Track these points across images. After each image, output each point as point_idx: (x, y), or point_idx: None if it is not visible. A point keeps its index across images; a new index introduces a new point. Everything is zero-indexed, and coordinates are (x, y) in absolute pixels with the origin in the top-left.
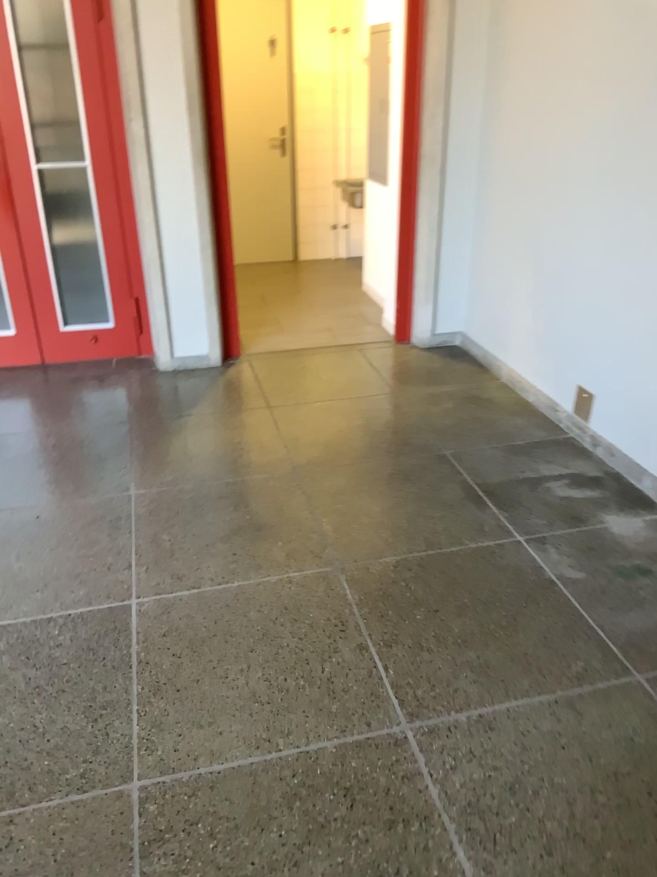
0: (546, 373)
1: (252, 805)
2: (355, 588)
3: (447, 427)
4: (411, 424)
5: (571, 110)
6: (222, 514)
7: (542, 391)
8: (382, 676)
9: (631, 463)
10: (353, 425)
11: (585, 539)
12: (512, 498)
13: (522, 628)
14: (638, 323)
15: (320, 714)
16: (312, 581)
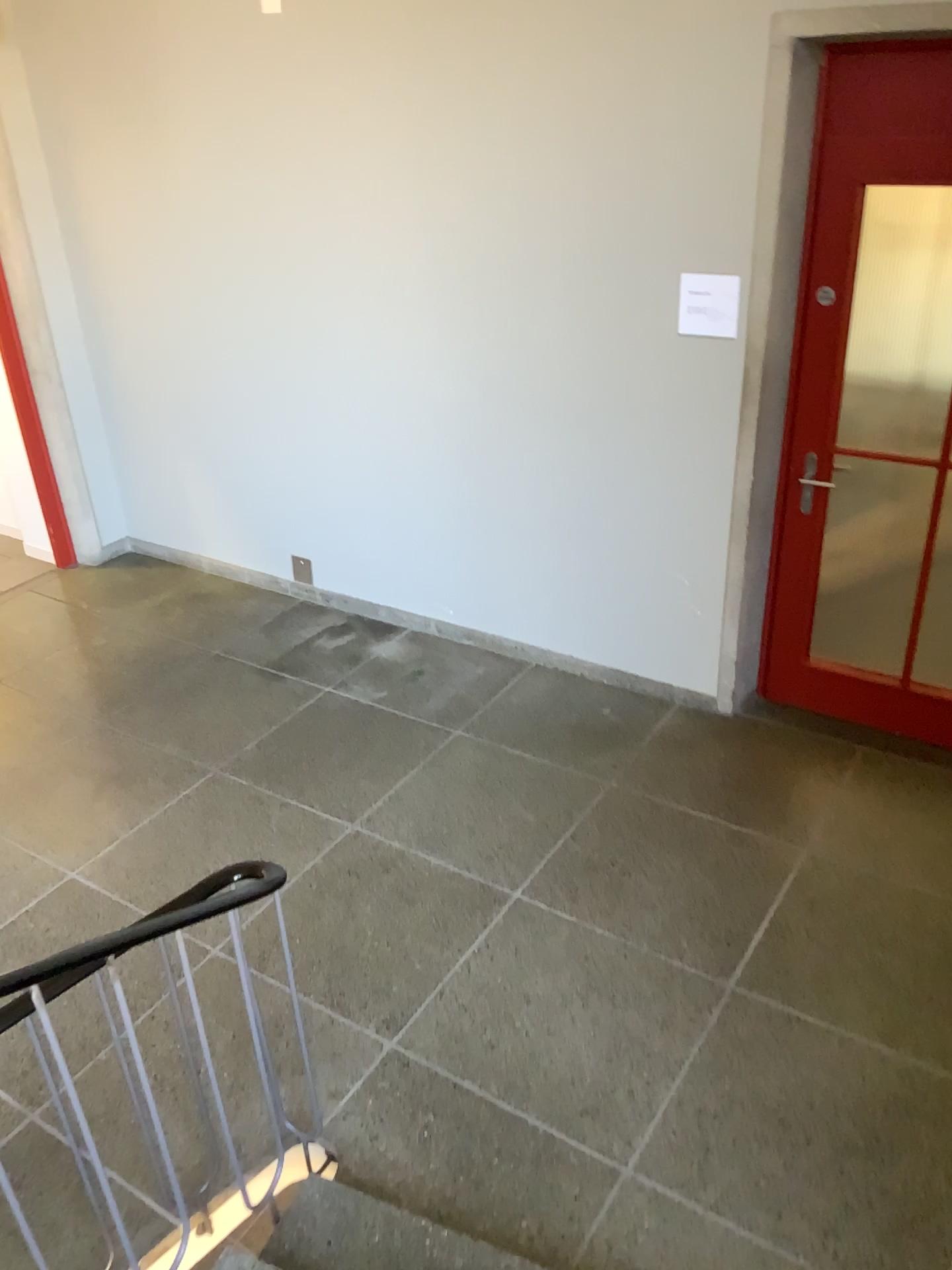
0: (255, 553)
1: (305, 910)
2: (244, 776)
3: (196, 631)
4: (162, 641)
5: (209, 323)
6: (73, 782)
7: (257, 570)
8: (315, 811)
9: (367, 603)
10: (110, 663)
11: (373, 669)
12: (299, 664)
13: (377, 741)
14: (336, 492)
15: (297, 851)
16: (207, 787)
